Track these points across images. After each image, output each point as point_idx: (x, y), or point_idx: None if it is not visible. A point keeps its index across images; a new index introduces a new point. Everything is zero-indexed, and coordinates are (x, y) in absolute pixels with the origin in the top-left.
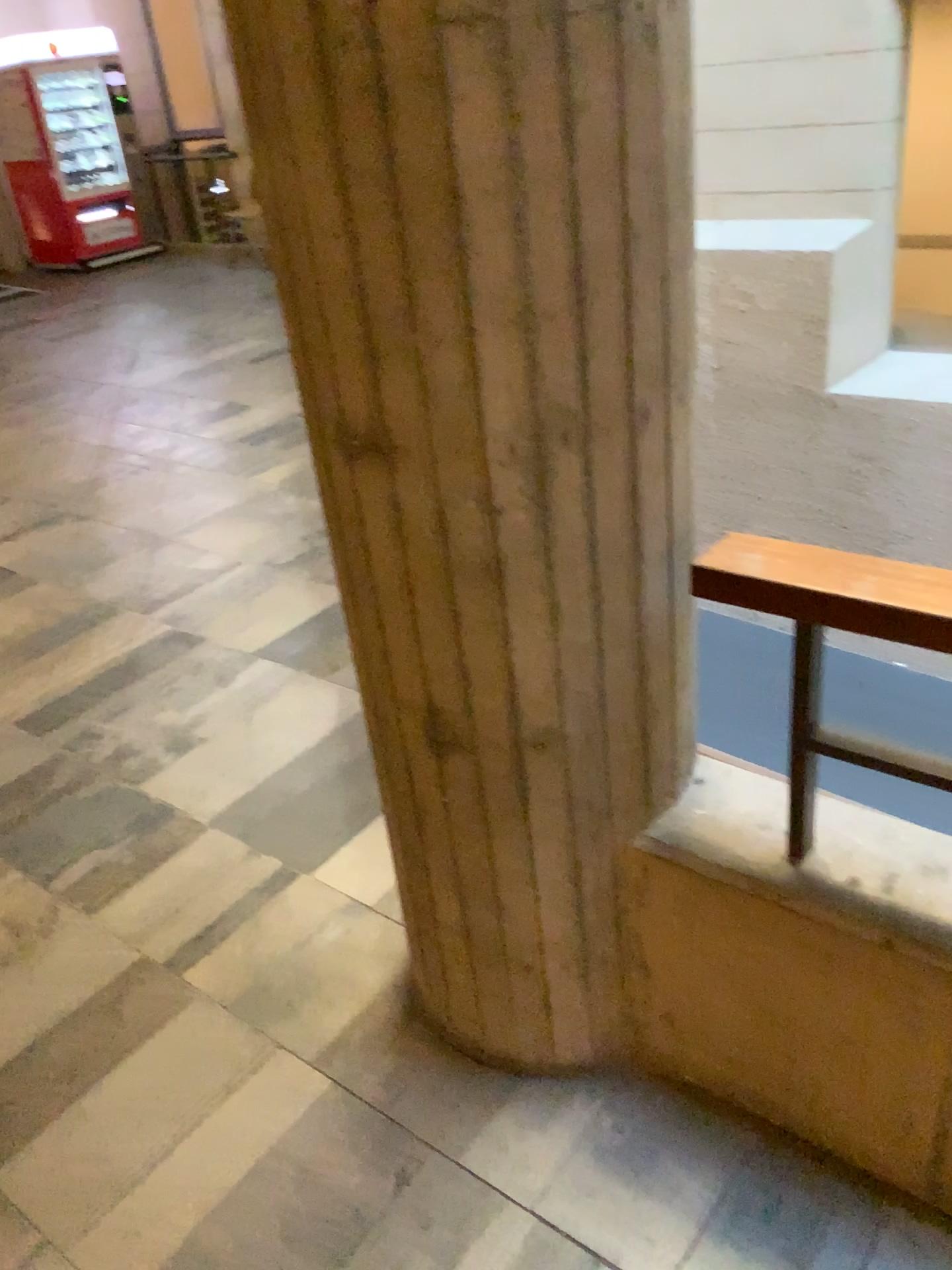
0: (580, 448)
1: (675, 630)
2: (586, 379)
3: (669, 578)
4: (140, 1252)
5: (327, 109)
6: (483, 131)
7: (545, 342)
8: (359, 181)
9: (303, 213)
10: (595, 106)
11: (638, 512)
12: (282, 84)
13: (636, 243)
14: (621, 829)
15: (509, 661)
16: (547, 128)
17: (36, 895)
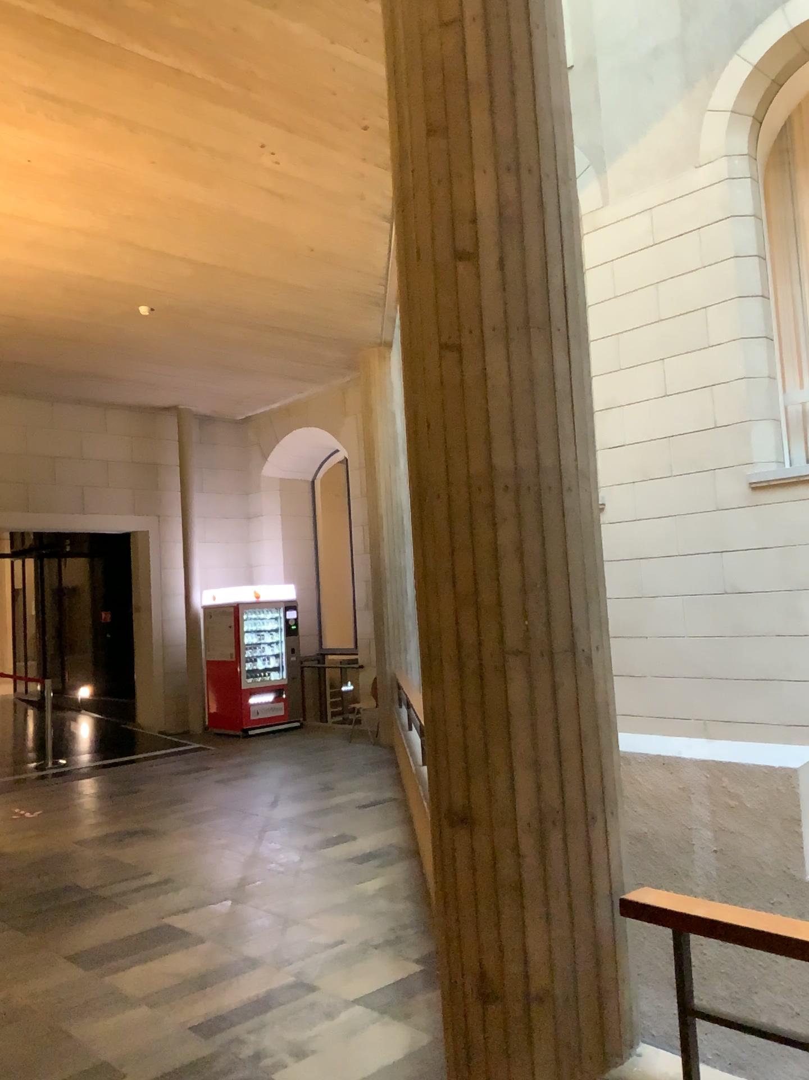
0: (559, 833)
1: (613, 946)
2: (561, 800)
3: (608, 914)
4: None
5: (459, 683)
6: (519, 696)
7: (543, 782)
8: (469, 710)
9: (443, 721)
10: (564, 690)
11: (589, 872)
12: (441, 673)
13: (583, 743)
14: (585, 1074)
15: (522, 946)
16: (545, 696)
17: None
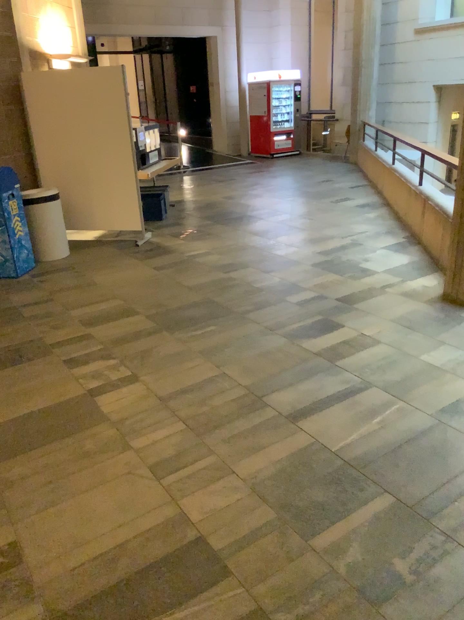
0: None
1: None
2: None
3: None
4: (390, 316)
5: None
6: None
7: None
8: None
9: None
10: None
11: None
12: None
13: None
14: None
15: None
16: None
17: (340, 278)
